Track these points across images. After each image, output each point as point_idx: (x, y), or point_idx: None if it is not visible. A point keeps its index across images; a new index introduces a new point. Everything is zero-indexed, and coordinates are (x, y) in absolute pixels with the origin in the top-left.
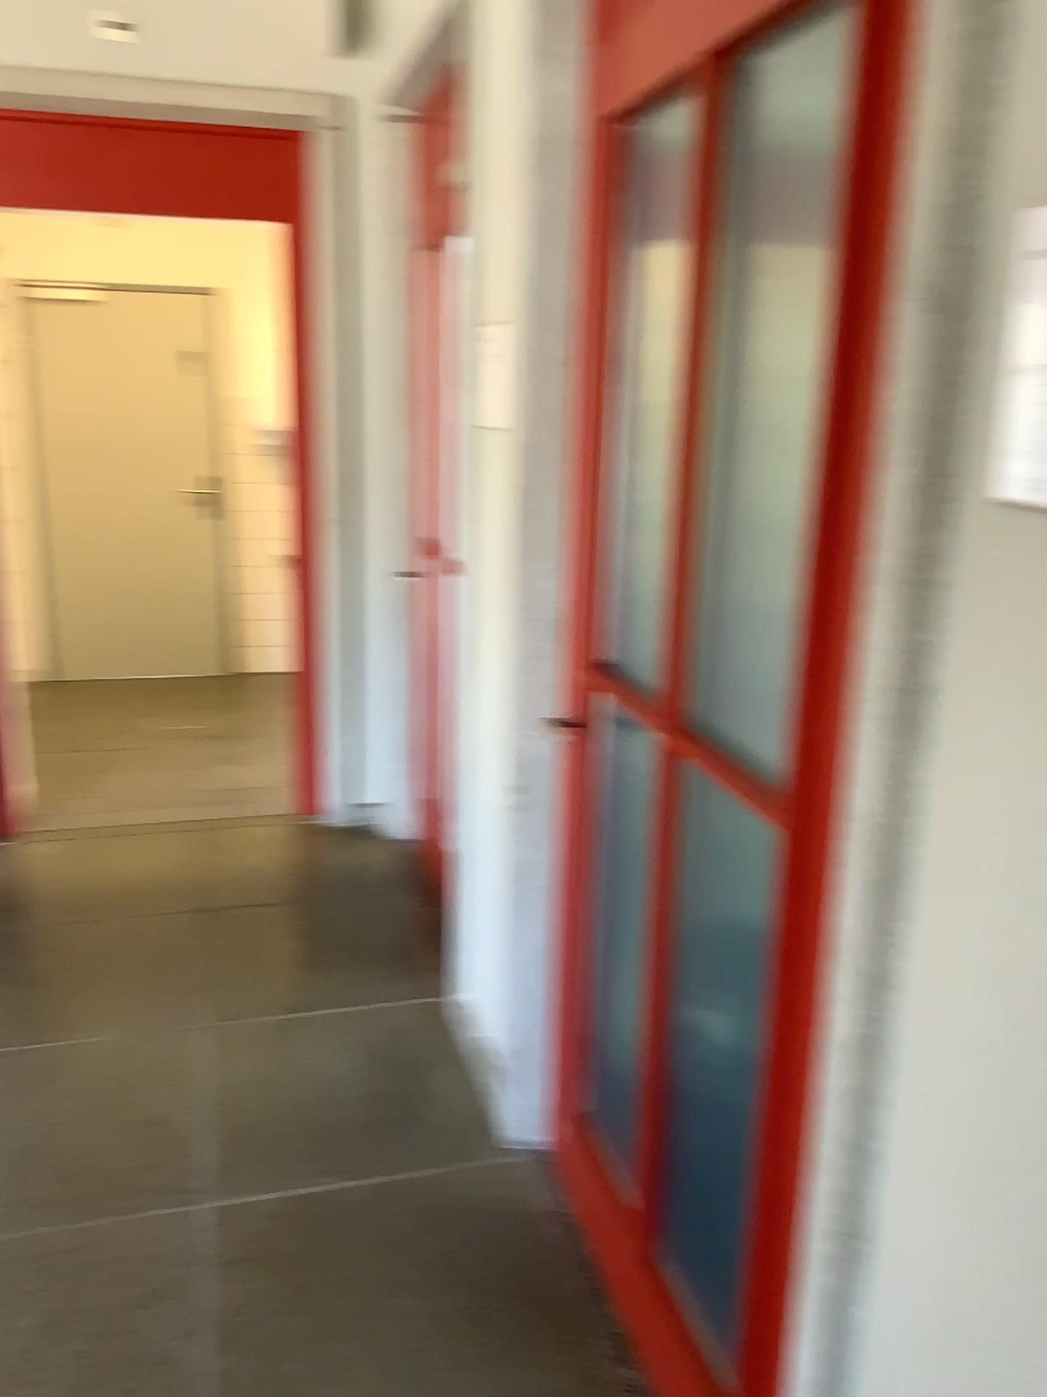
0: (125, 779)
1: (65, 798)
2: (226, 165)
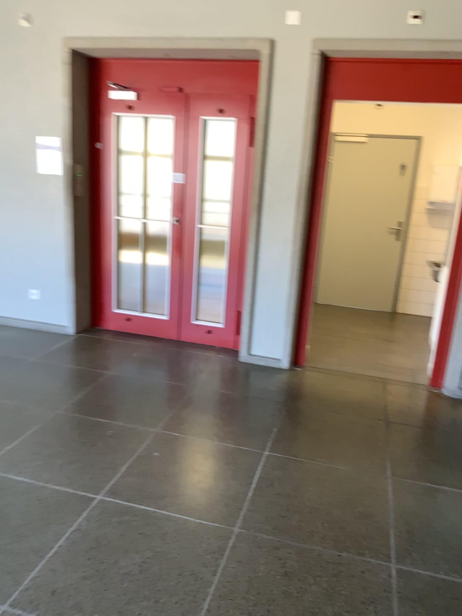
0: (349, 351)
1: (324, 354)
2: (456, 76)
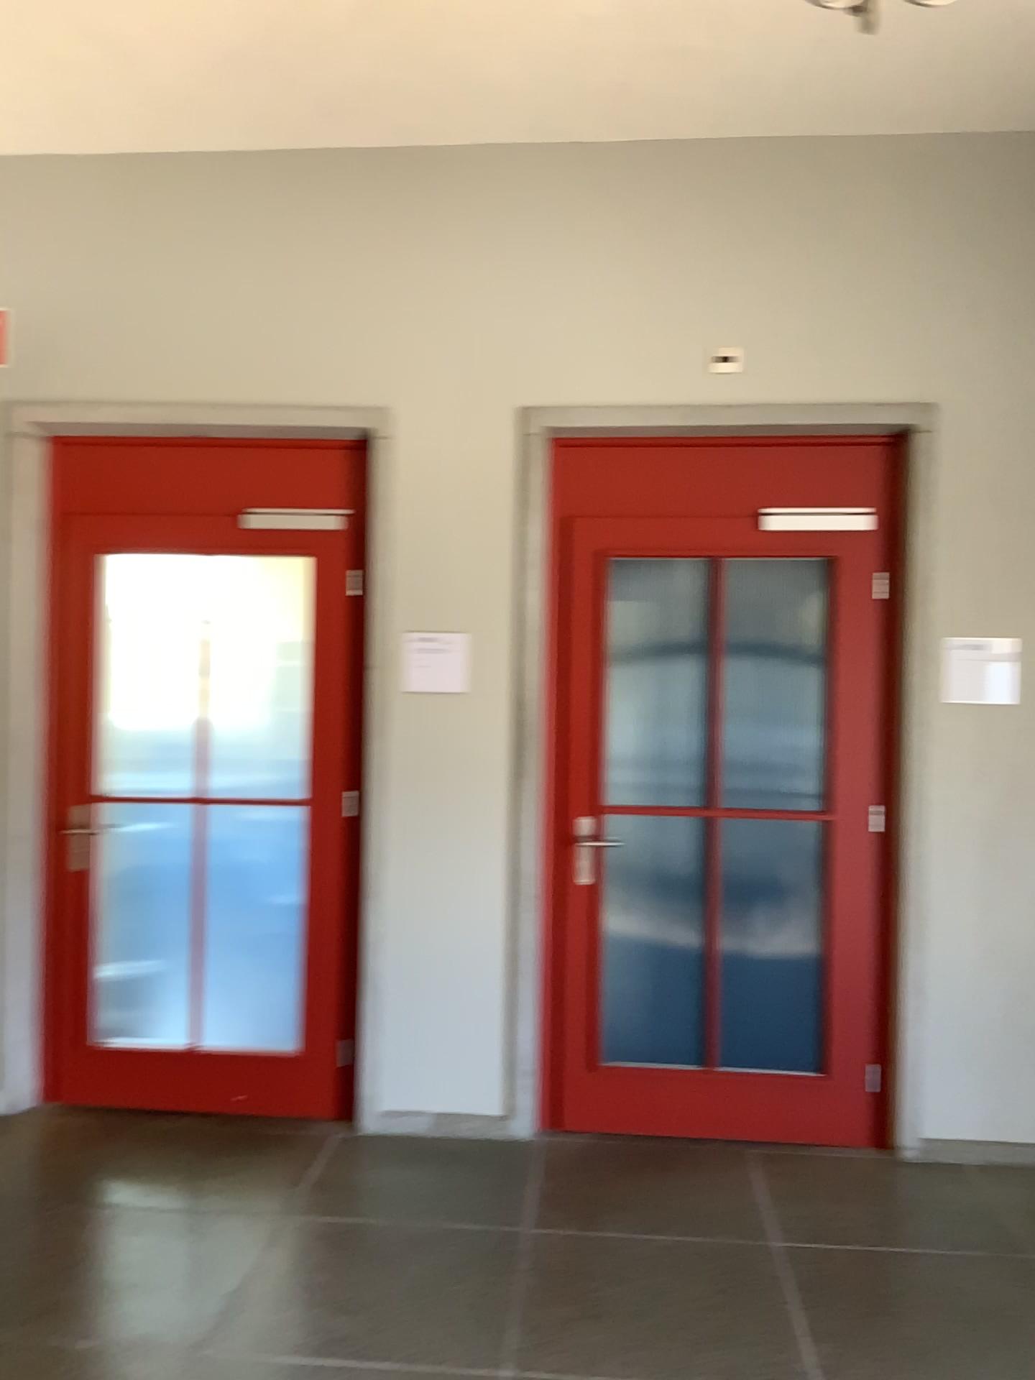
0: None
1: None
2: None
